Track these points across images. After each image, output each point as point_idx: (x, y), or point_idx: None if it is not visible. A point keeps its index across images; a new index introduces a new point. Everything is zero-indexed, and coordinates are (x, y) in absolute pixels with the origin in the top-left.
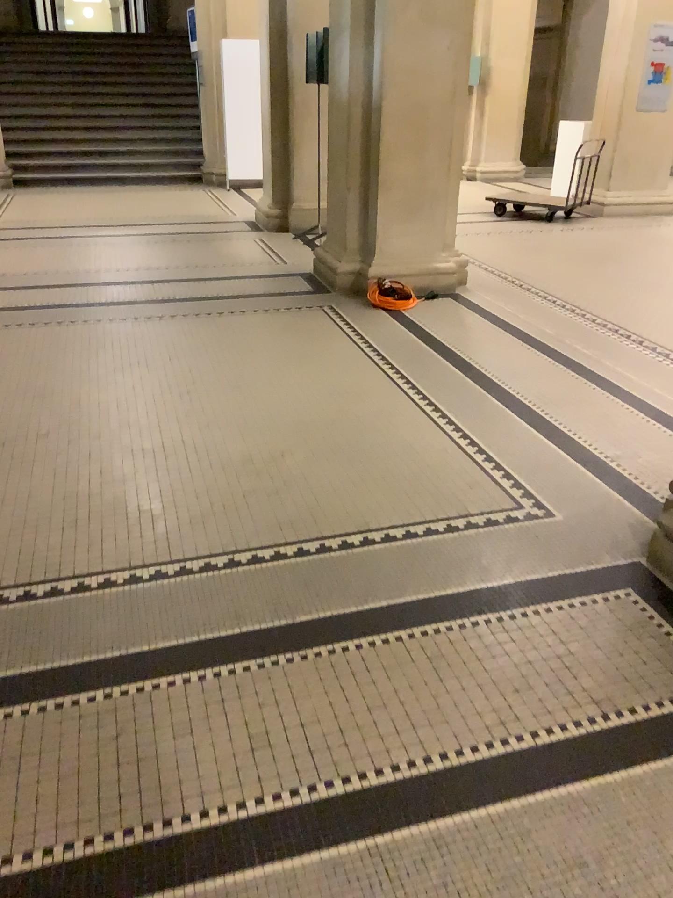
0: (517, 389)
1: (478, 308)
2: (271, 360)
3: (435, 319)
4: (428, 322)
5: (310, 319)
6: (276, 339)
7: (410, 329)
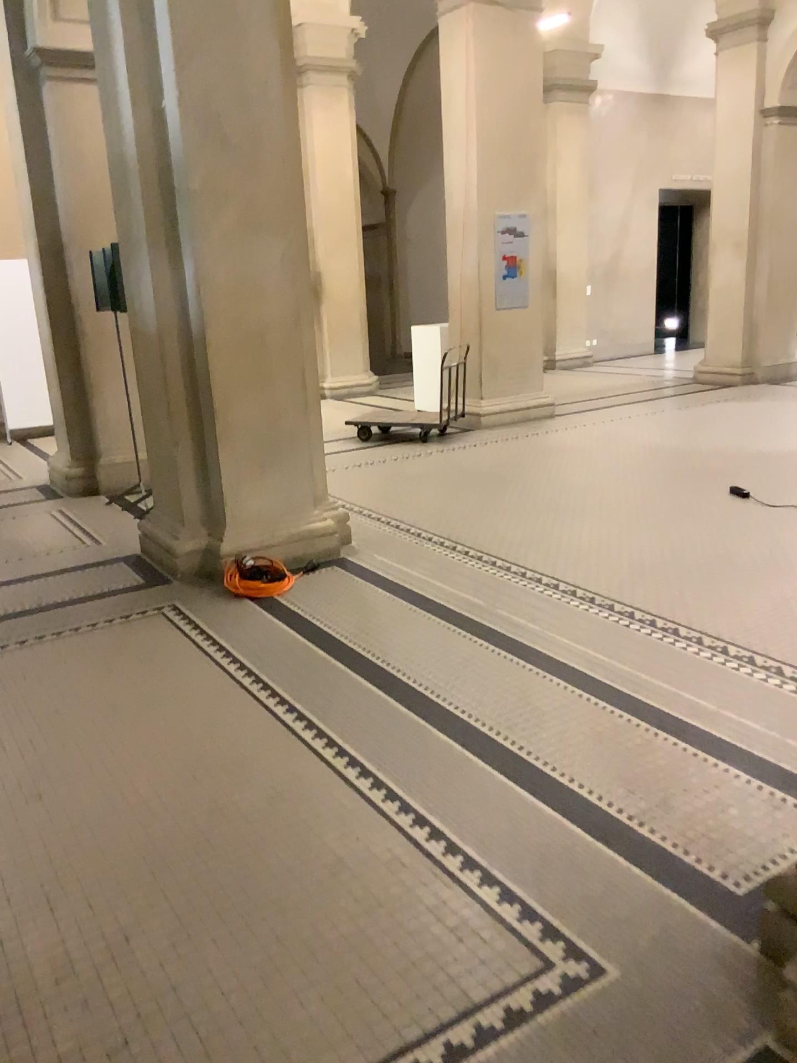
0: (478, 716)
1: (383, 582)
2: (90, 729)
3: (328, 609)
4: (321, 616)
5: (148, 639)
6: (96, 686)
7: (297, 633)
